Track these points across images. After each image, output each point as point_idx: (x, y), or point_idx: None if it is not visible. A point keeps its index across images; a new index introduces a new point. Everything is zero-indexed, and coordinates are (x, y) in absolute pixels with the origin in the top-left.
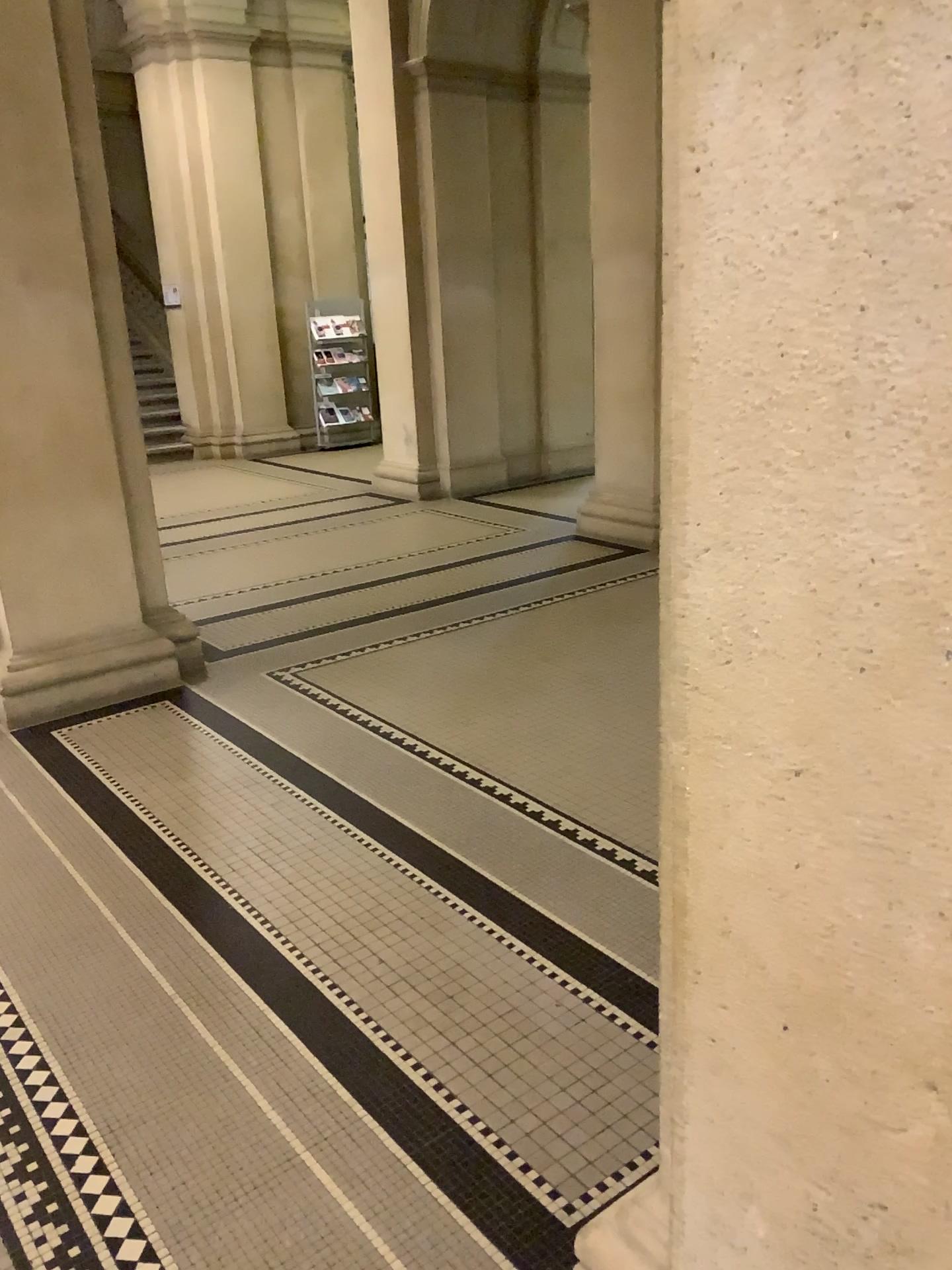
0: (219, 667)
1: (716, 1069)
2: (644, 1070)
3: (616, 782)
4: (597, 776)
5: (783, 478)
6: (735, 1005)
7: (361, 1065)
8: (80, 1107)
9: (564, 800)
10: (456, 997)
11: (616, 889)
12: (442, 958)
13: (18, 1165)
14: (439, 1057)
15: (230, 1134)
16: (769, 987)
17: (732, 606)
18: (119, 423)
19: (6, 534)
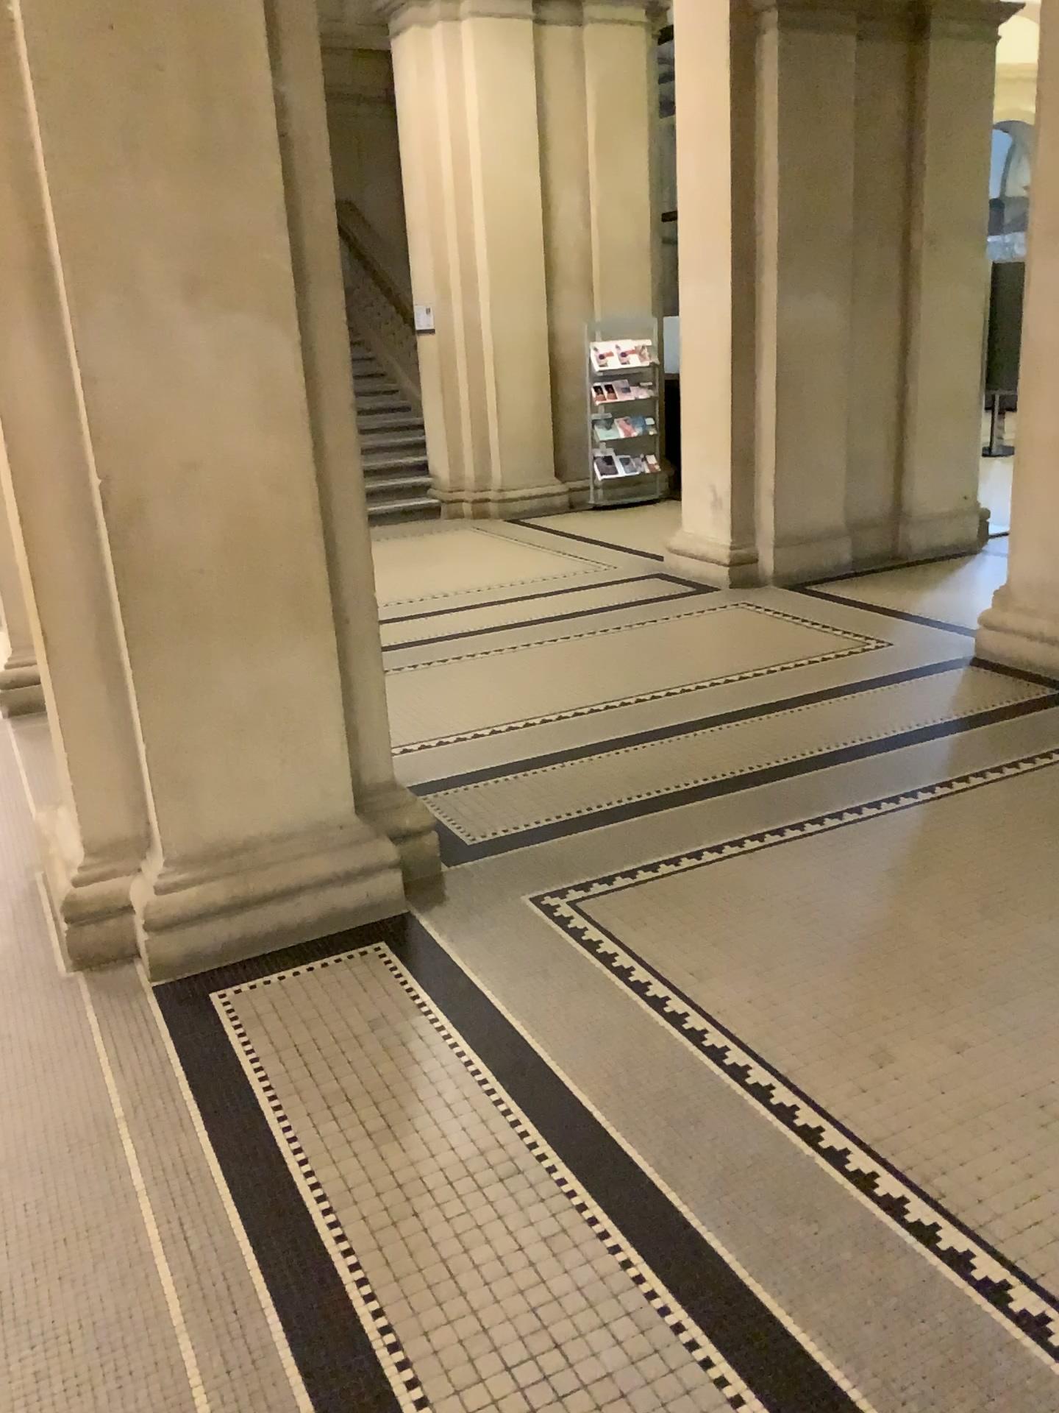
0: (461, 884)
1: None
2: None
3: None
4: None
5: None
6: None
7: None
8: None
9: None
10: None
11: None
12: None
13: None
14: None
15: None
16: None
17: None
18: (331, 515)
19: (155, 687)
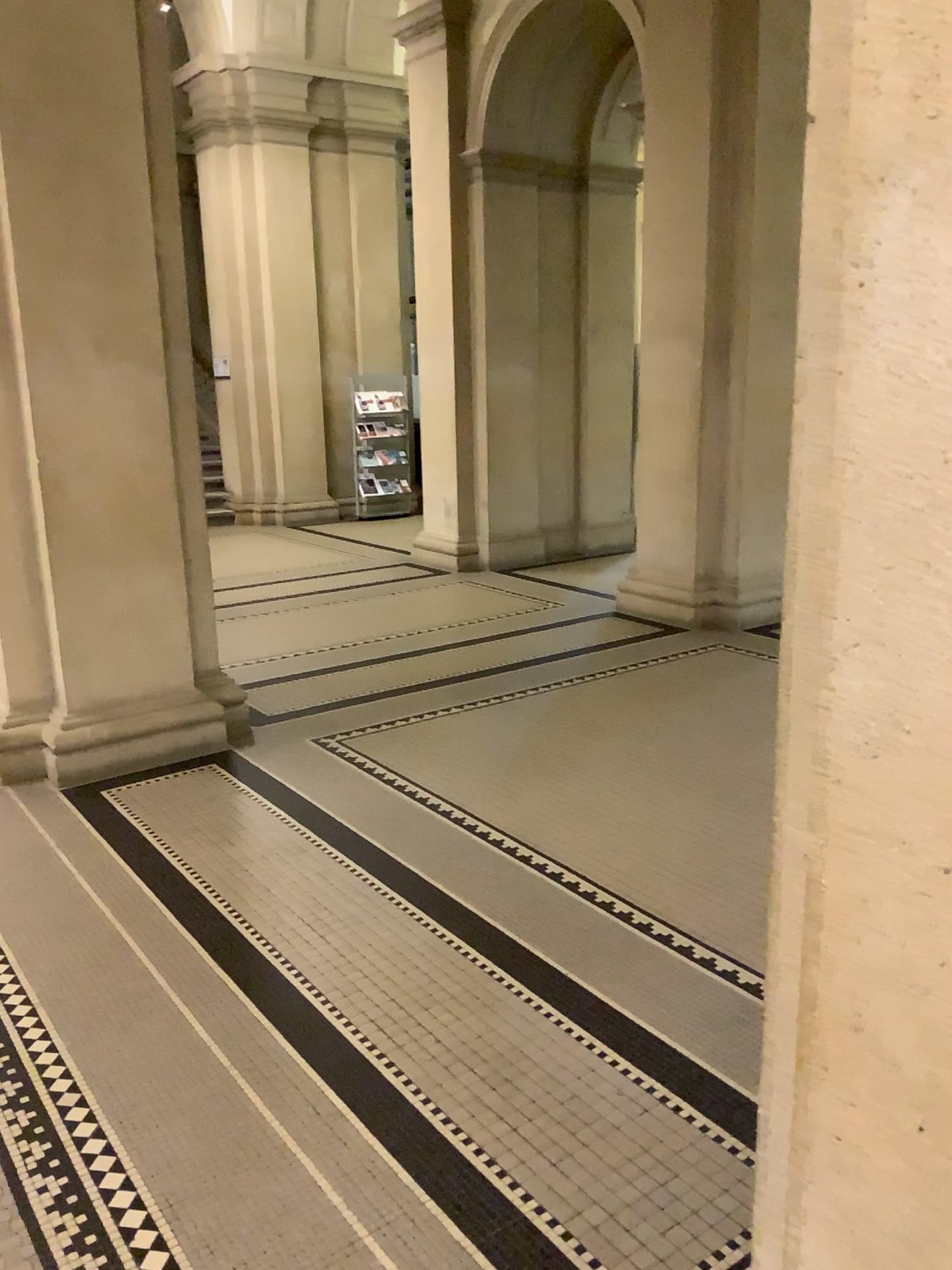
0: (265, 734)
1: (838, 1170)
2: (712, 1167)
3: (669, 866)
4: (650, 859)
5: (939, 580)
6: (863, 1103)
7: (422, 1149)
8: (139, 1180)
9: (617, 883)
10: (516, 1082)
11: (674, 977)
12: (500, 1041)
13: (77, 1238)
14: (501, 1144)
15: (291, 1215)
16: (904, 1086)
17: (877, 702)
18: (183, 490)
19: (69, 595)
